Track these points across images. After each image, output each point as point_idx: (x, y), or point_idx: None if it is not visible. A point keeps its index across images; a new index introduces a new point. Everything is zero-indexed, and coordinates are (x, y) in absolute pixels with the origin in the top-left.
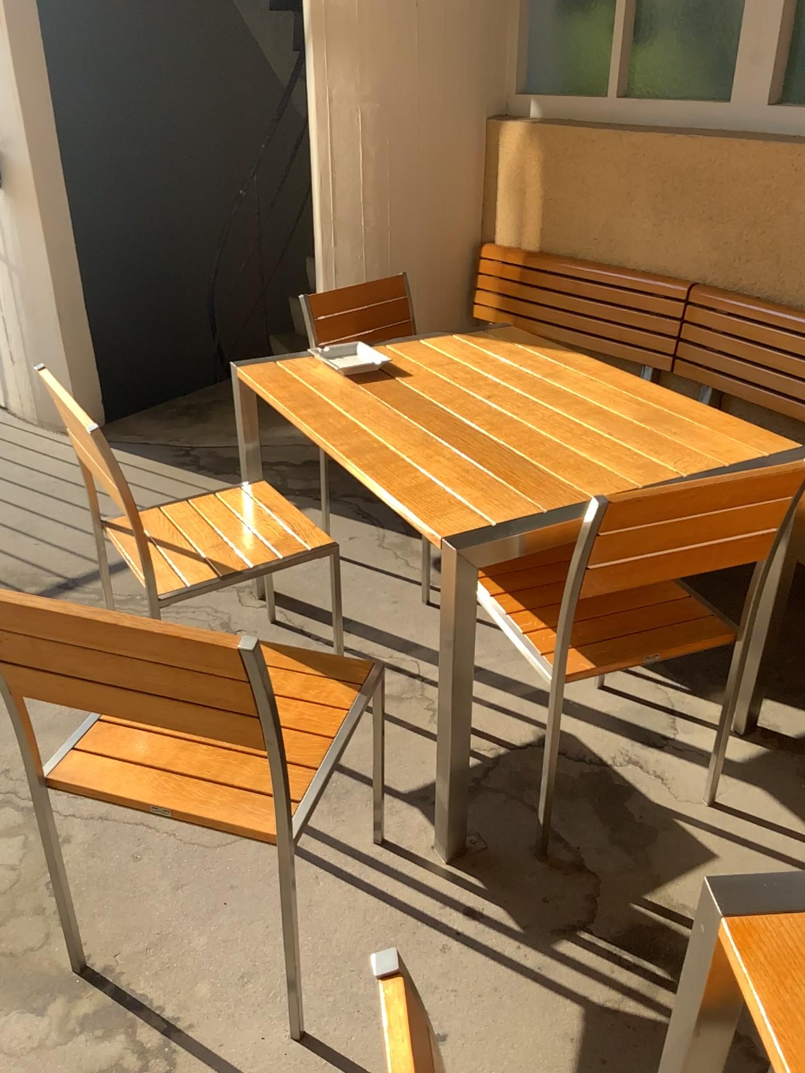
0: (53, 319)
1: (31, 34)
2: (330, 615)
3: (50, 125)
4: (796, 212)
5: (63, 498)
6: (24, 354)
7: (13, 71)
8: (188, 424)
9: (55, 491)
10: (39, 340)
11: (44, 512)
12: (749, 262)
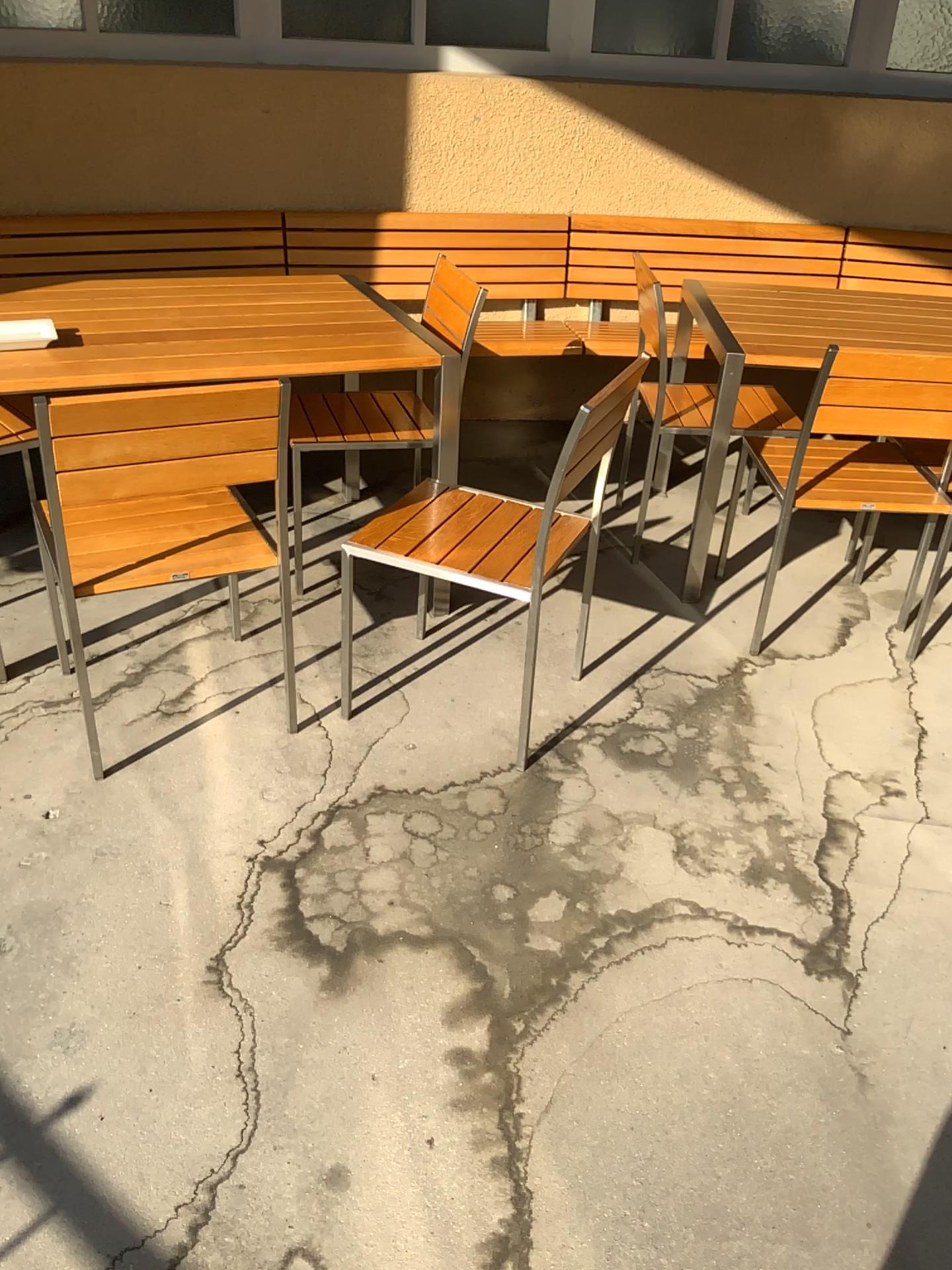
0: None
1: None
2: (97, 629)
3: None
4: (40, 126)
5: None
6: None
7: None
8: None
9: None
10: None
11: None
12: (9, 181)
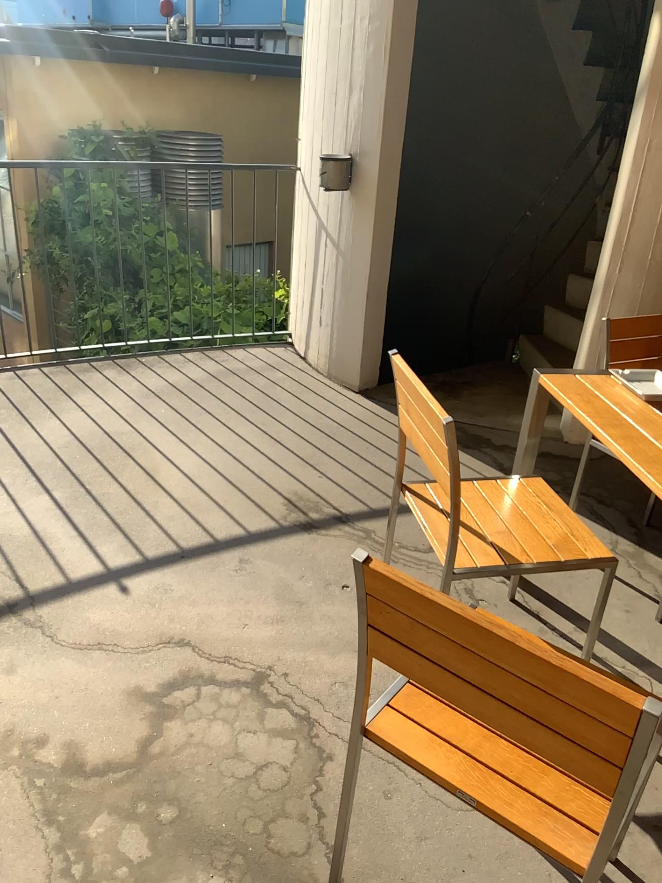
0: (362, 294)
1: (405, 70)
2: (566, 608)
3: (399, 142)
4: None
5: (341, 440)
6: (332, 317)
7: (385, 98)
8: (441, 396)
9: (335, 432)
10: (346, 308)
11: (326, 449)
12: None
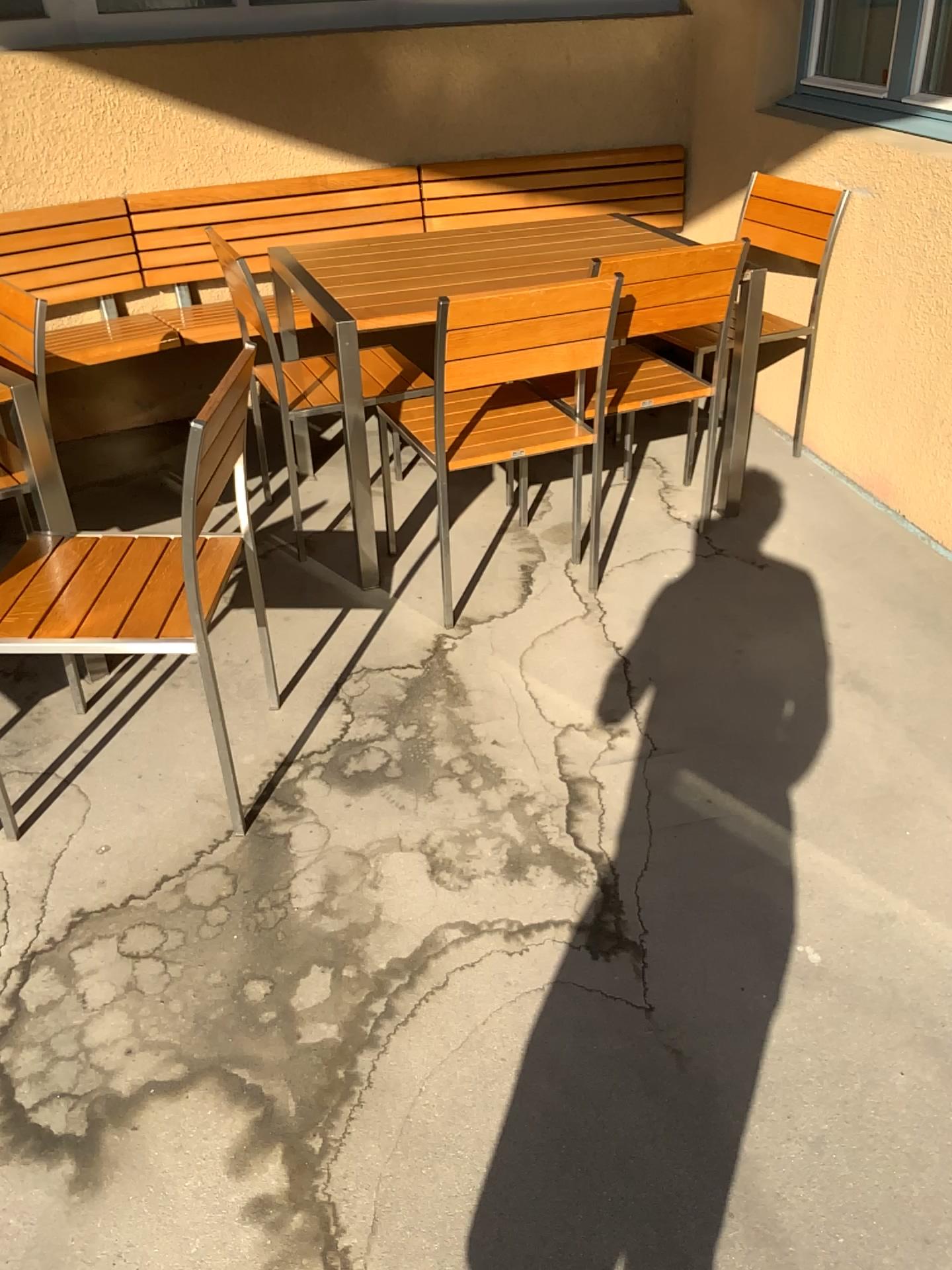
0: None
1: None
2: None
3: None
4: None
5: None
6: None
7: None
8: None
9: None
10: None
11: None
12: None
